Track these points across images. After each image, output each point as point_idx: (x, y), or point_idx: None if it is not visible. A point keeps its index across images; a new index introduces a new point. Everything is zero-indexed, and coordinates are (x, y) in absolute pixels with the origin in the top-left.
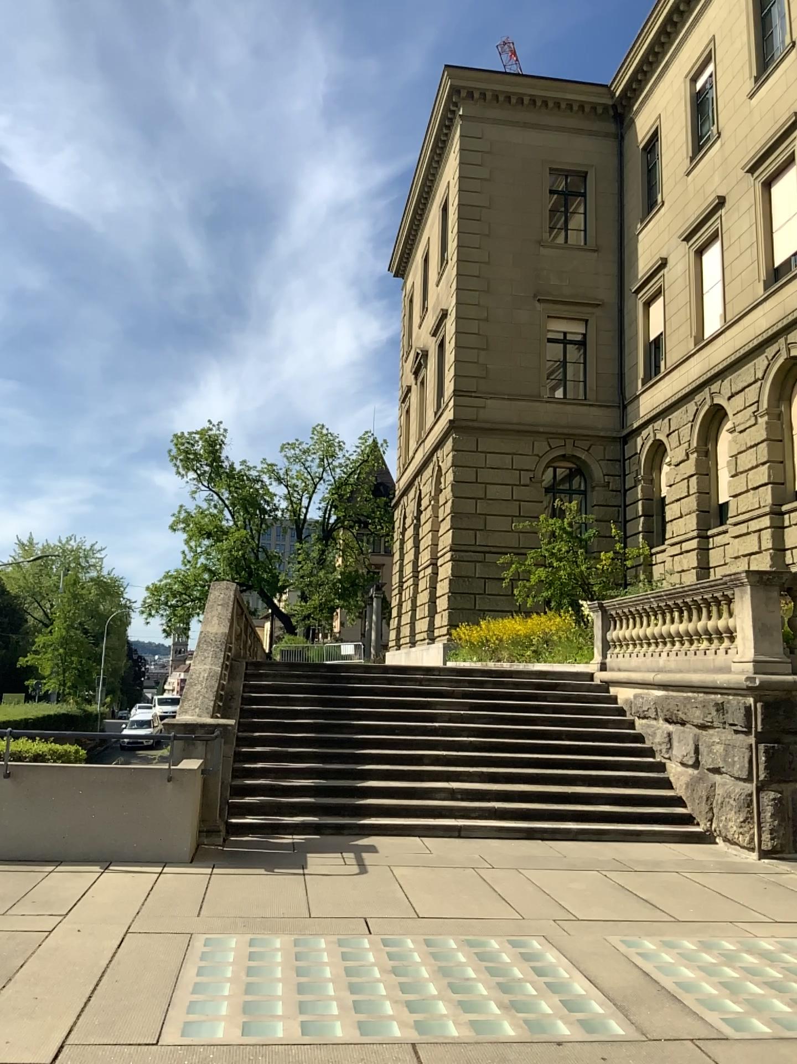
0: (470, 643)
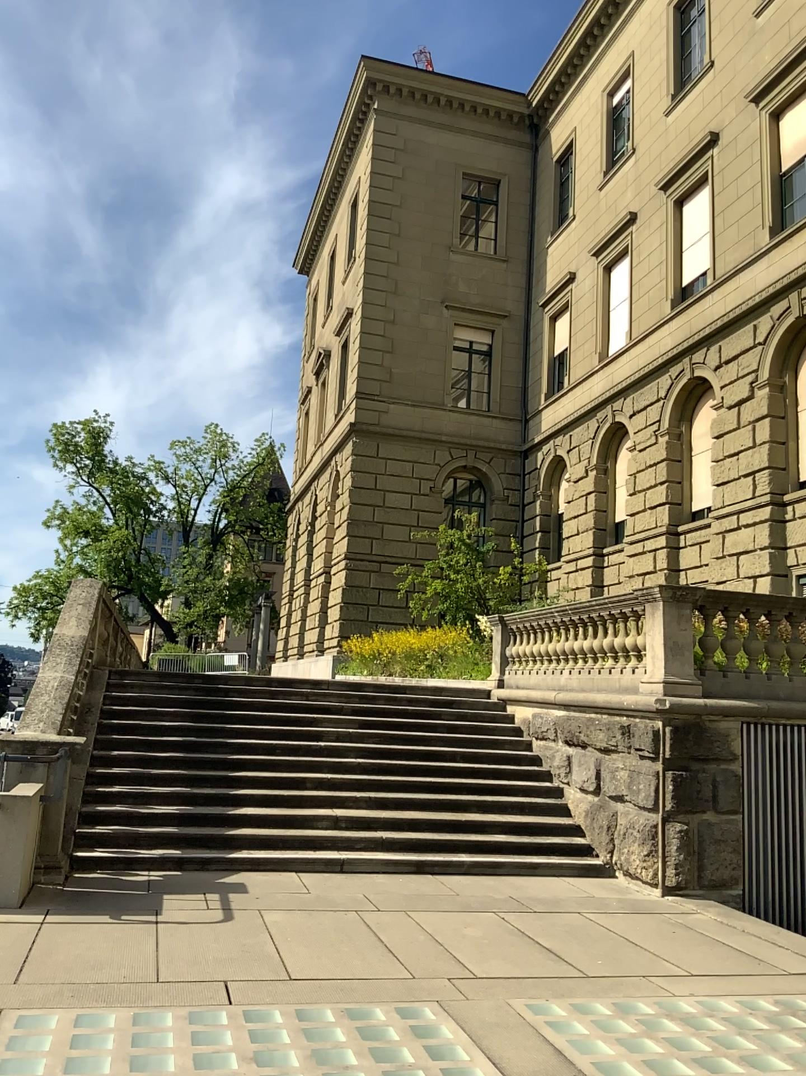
0: (363, 655)
